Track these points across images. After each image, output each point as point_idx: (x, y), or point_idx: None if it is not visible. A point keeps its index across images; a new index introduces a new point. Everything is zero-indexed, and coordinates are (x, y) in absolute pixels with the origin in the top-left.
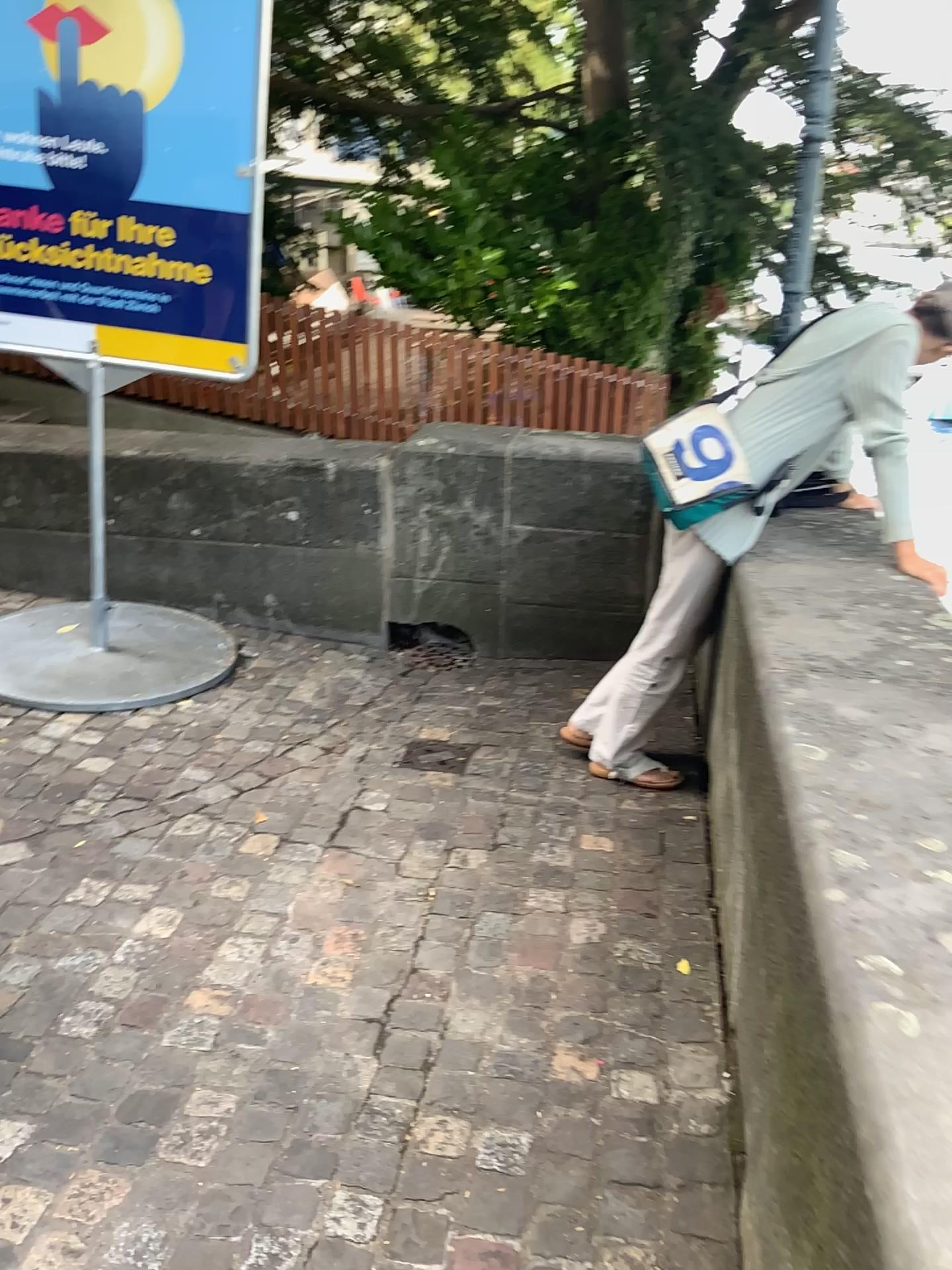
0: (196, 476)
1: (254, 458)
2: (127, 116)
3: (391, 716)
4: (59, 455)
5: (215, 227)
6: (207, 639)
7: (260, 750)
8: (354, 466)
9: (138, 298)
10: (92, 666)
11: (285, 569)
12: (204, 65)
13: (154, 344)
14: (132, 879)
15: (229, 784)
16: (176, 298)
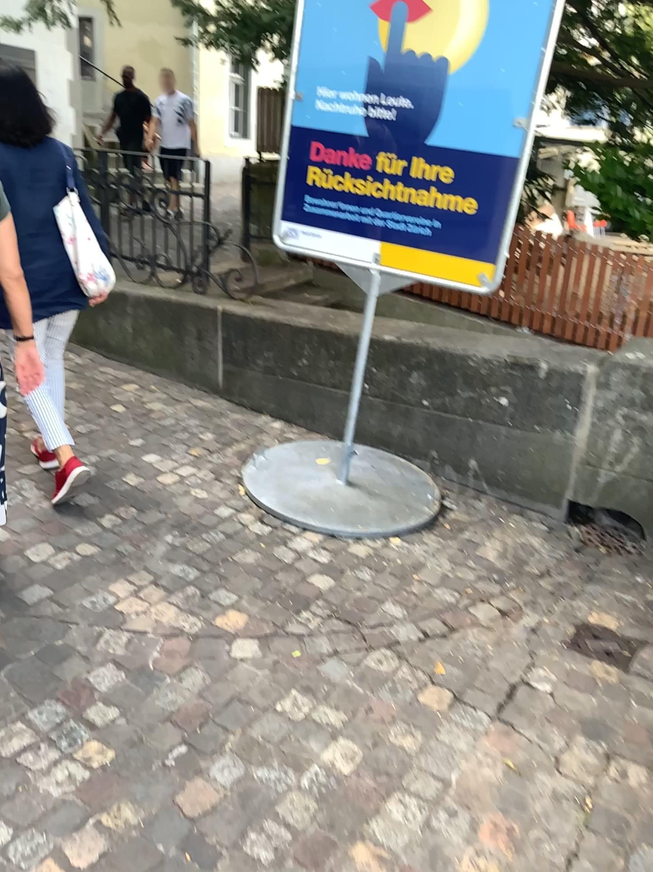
0: (436, 360)
1: (483, 351)
2: (432, 75)
3: (566, 593)
4: (340, 331)
5: (487, 165)
6: (422, 489)
7: (450, 602)
8: (566, 369)
9: (415, 220)
10: (334, 496)
11: (493, 443)
12: (502, 30)
13: (421, 257)
14: (328, 708)
15: (420, 630)
16: (445, 222)
